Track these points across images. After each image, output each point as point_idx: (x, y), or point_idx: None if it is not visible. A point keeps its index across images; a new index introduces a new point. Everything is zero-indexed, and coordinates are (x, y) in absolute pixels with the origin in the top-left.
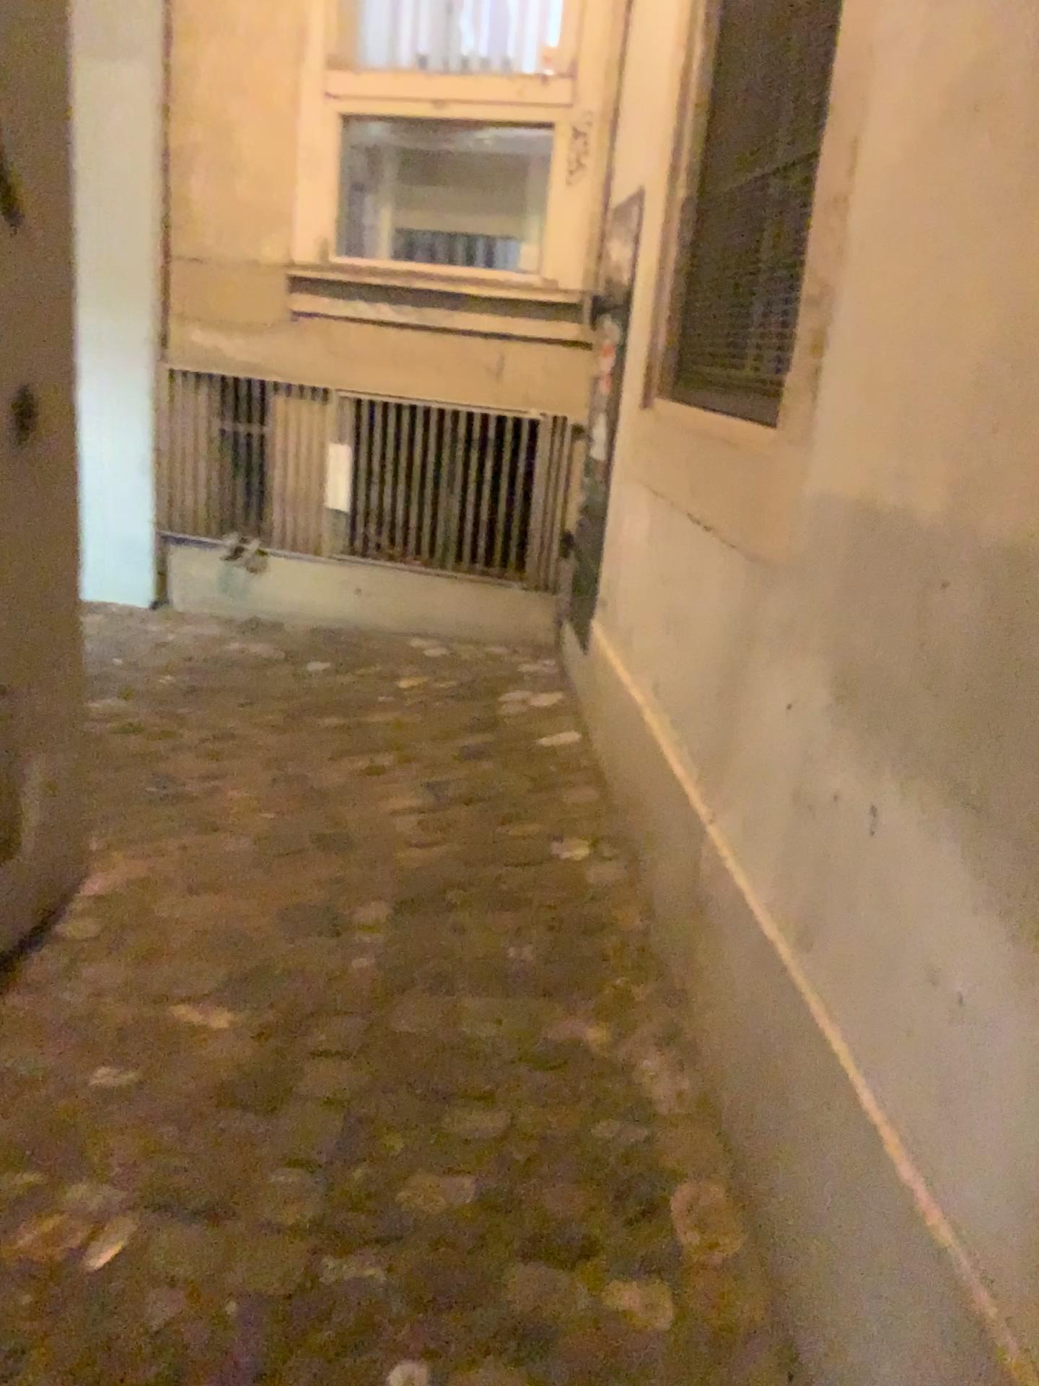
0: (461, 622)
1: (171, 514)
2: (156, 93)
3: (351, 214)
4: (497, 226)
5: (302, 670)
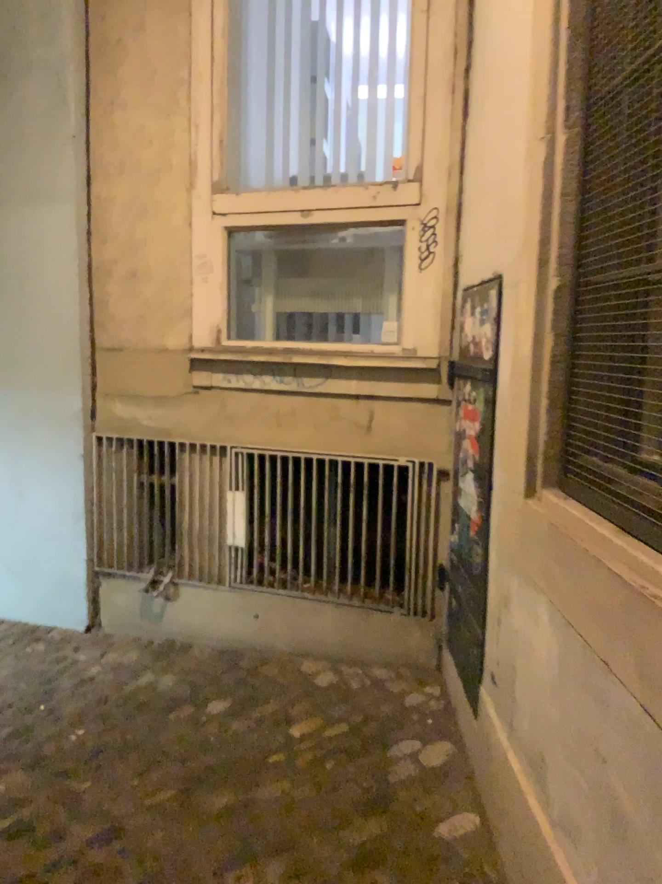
0: (349, 650)
1: (100, 555)
2: (80, 223)
3: (240, 303)
4: (360, 305)
5: (204, 716)
